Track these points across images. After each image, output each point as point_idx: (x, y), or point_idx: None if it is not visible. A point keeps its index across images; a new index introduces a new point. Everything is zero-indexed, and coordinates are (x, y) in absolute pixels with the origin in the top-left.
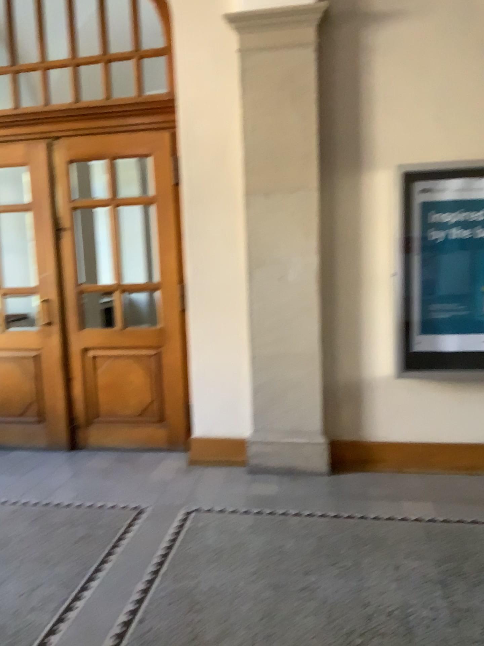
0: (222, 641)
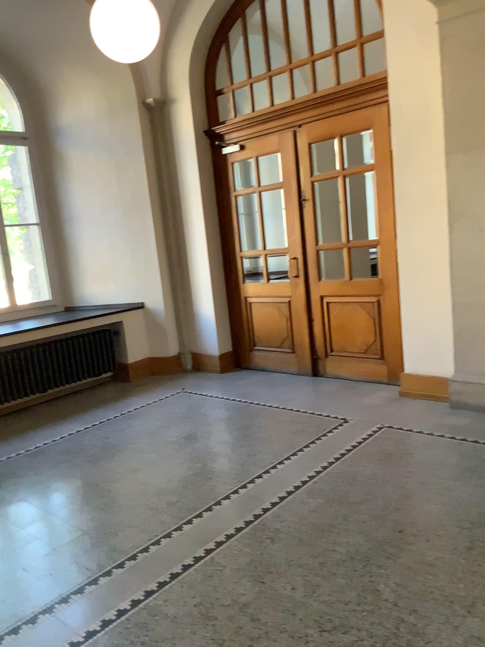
0: (360, 503)
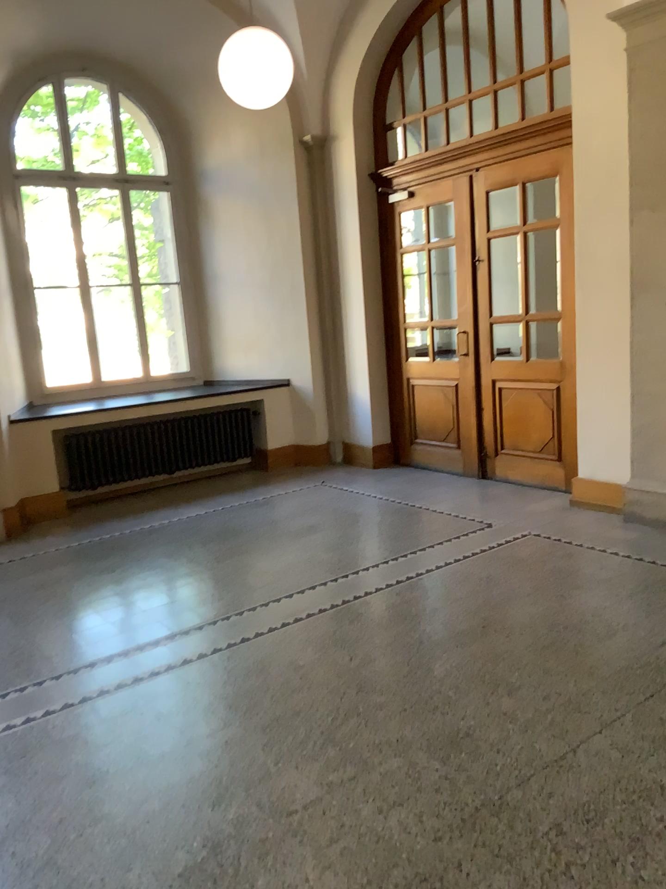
0: (459, 601)
